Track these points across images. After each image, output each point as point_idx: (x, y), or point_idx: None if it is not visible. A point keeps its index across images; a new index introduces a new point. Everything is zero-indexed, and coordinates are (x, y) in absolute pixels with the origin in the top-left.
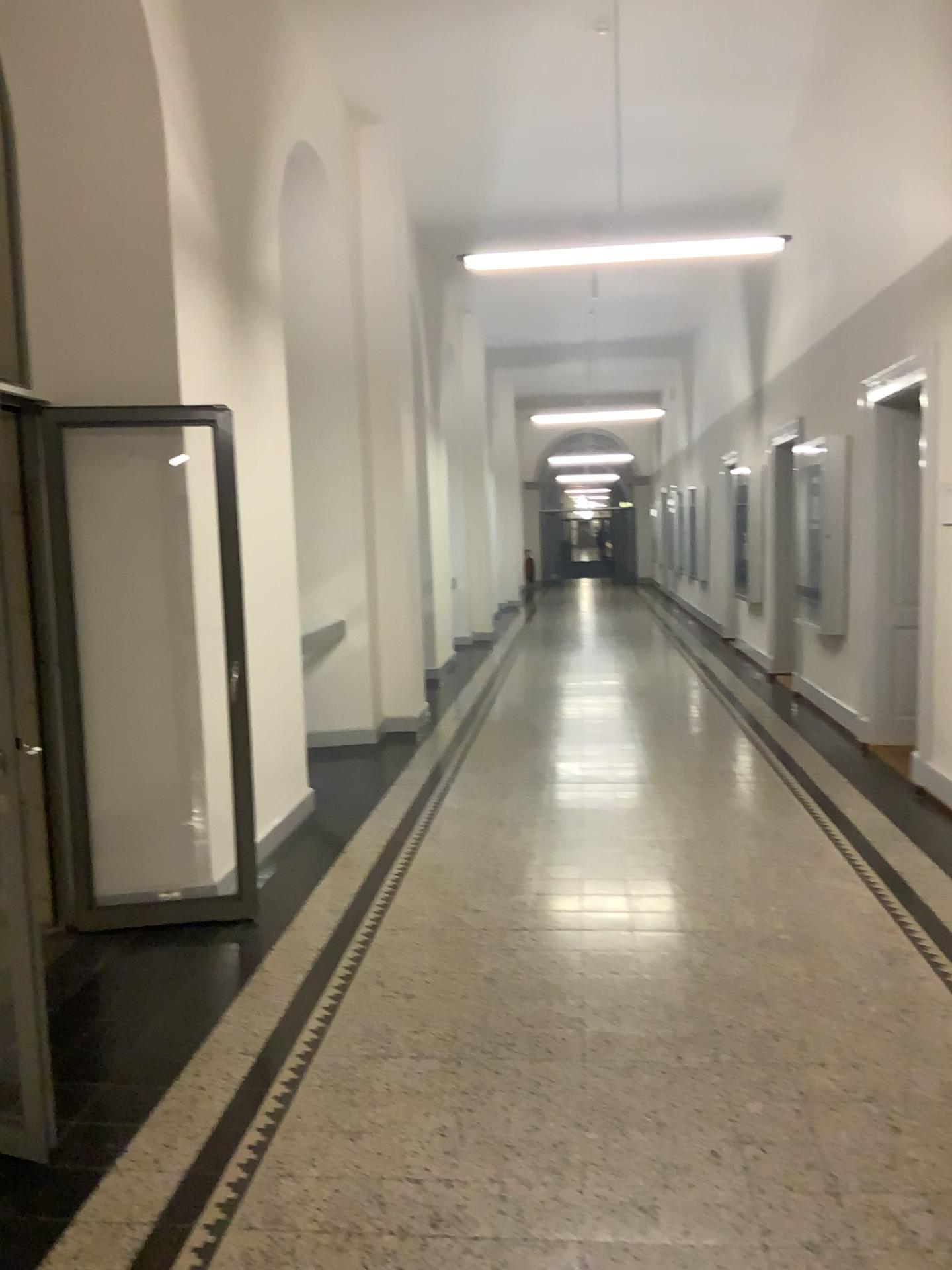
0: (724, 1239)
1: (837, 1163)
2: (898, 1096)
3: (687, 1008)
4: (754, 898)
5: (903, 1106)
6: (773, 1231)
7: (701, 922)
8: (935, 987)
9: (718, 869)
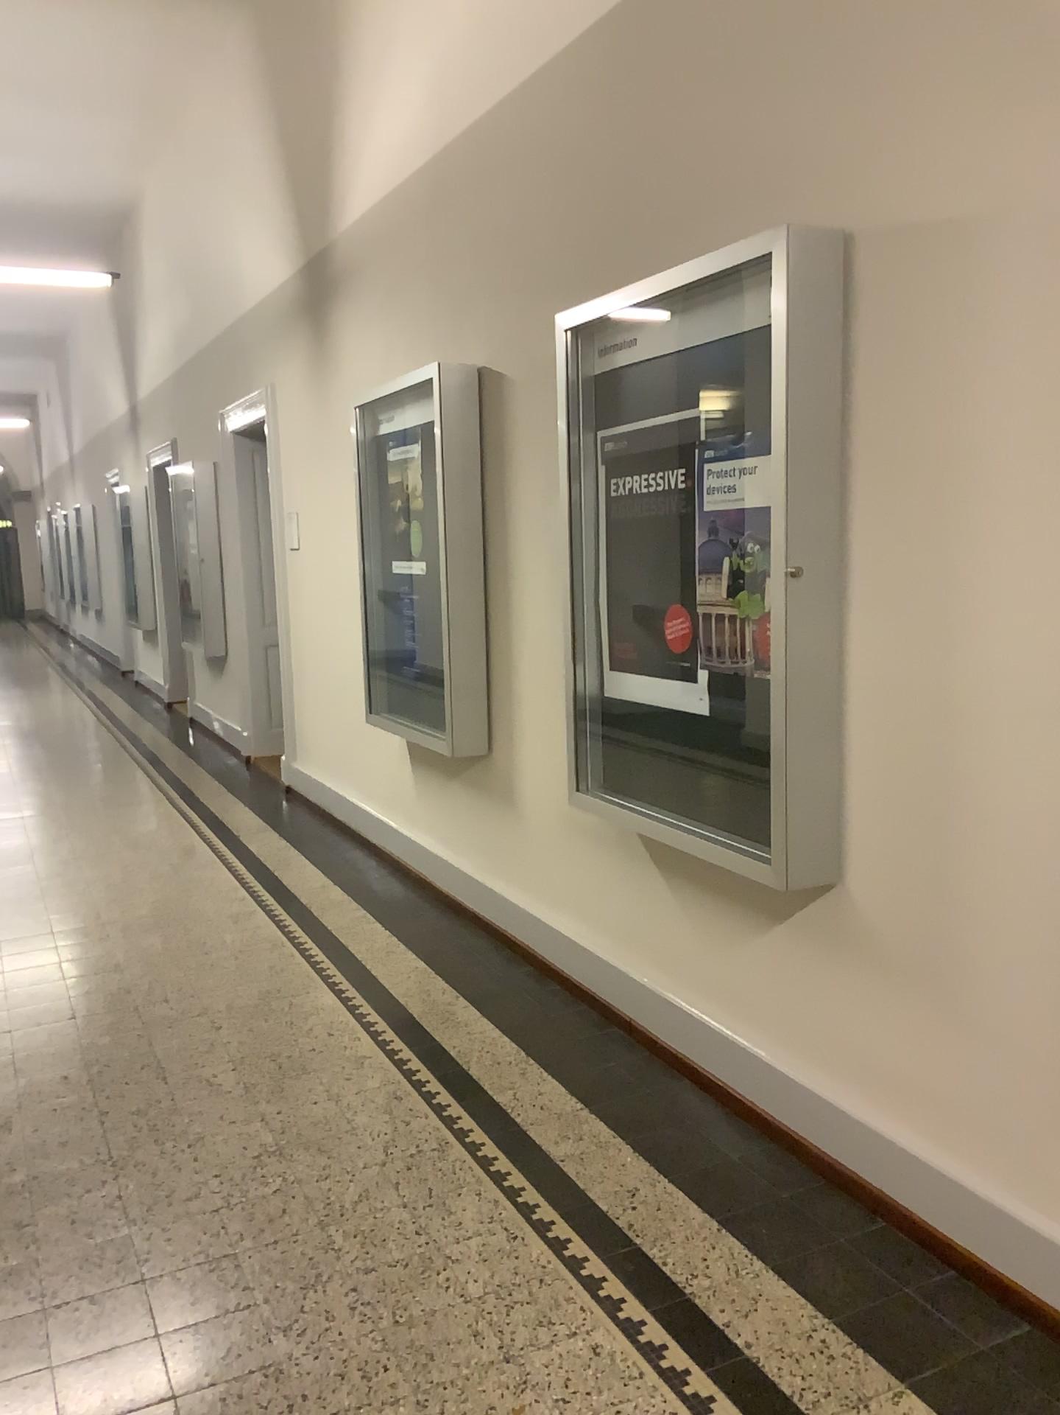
0: (67, 1127)
1: (167, 1059)
2: (225, 1008)
3: (49, 986)
4: (123, 894)
5: (227, 1013)
6: (109, 1112)
7: (70, 921)
8: (269, 932)
9: (90, 876)
